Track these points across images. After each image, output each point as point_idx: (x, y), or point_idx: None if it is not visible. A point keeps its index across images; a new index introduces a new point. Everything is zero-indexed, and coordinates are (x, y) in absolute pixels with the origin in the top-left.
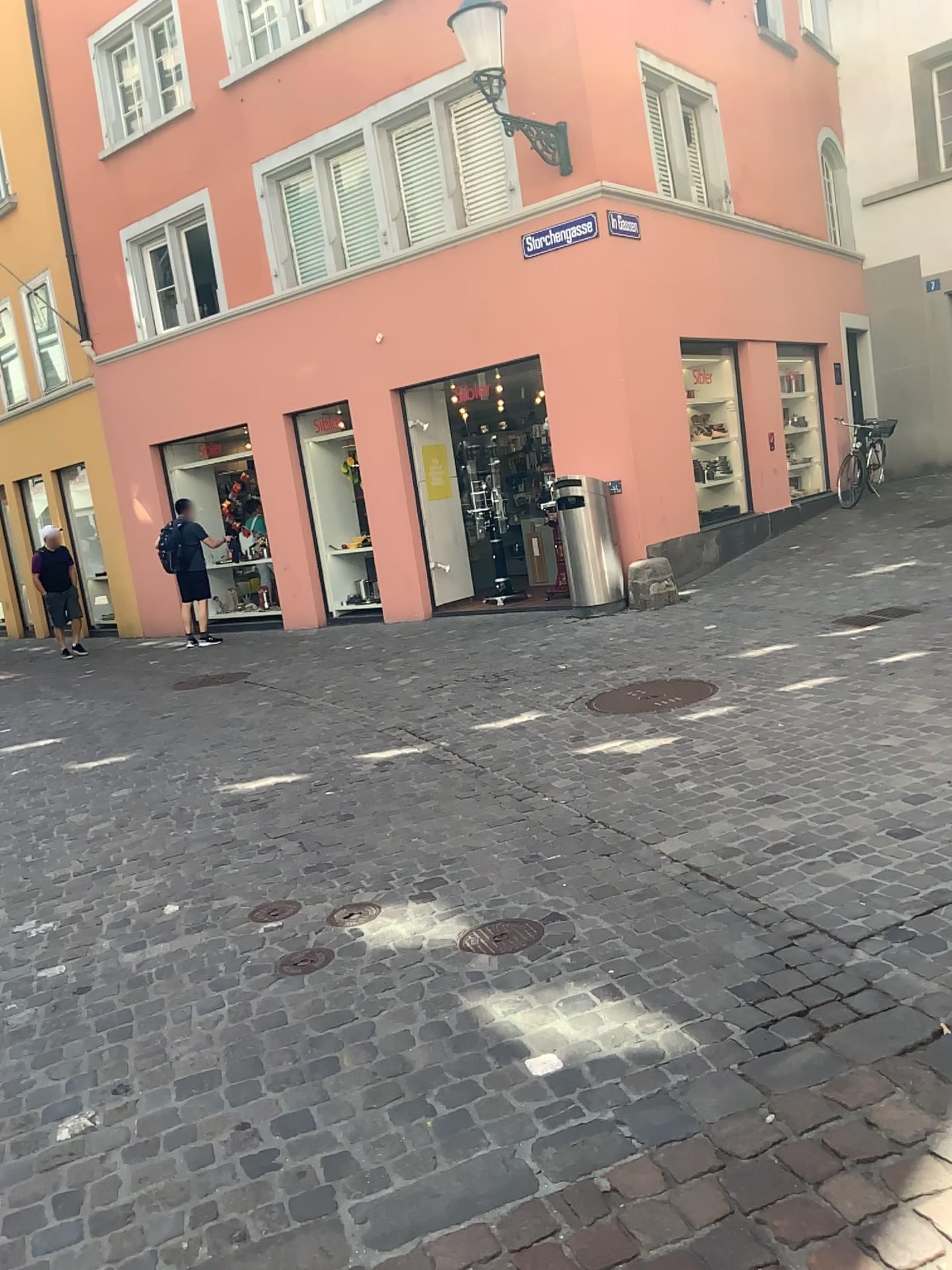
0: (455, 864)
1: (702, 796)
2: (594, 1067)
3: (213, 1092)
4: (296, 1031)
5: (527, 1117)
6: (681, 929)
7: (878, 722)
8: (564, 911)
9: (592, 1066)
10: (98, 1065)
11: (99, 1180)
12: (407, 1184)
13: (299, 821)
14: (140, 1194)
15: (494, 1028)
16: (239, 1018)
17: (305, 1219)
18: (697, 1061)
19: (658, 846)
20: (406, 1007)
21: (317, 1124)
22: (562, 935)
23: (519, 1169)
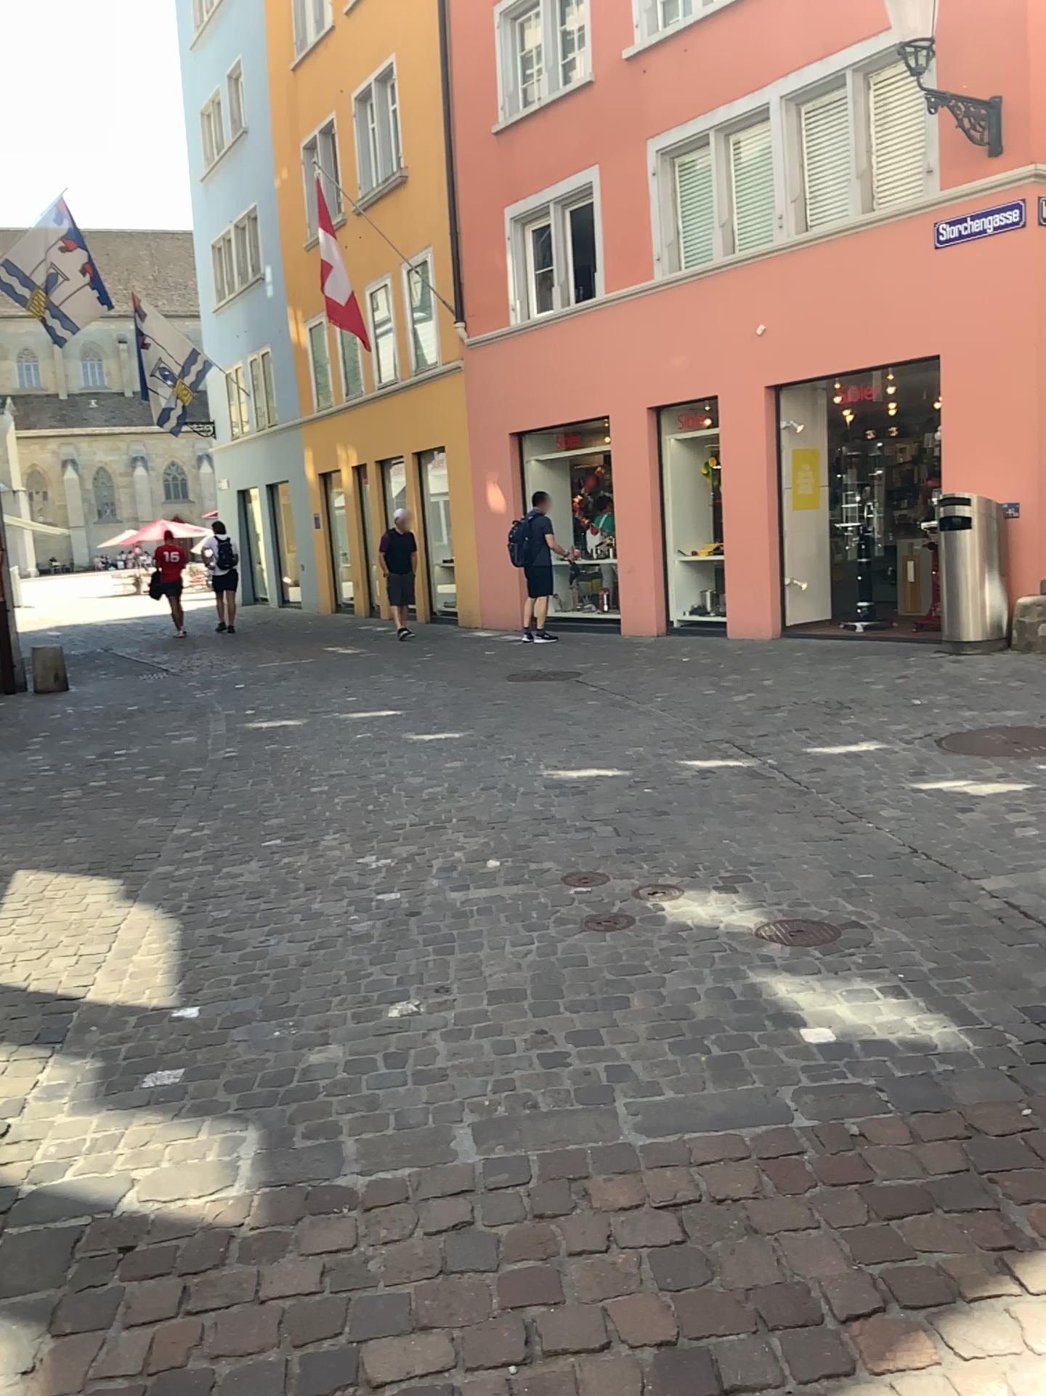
0: (764, 866)
1: (1037, 840)
2: (864, 1043)
3: (519, 1003)
4: (595, 972)
5: (793, 1067)
6: (980, 950)
7: None
8: (864, 919)
9: (863, 1042)
10: (425, 970)
11: (422, 1047)
12: (678, 1094)
13: (618, 809)
14: (454, 1062)
15: (776, 999)
16: (546, 955)
17: (588, 1101)
18: (967, 1055)
19: (976, 878)
20: (698, 970)
21: (605, 1040)
22: (858, 938)
23: (779, 1102)
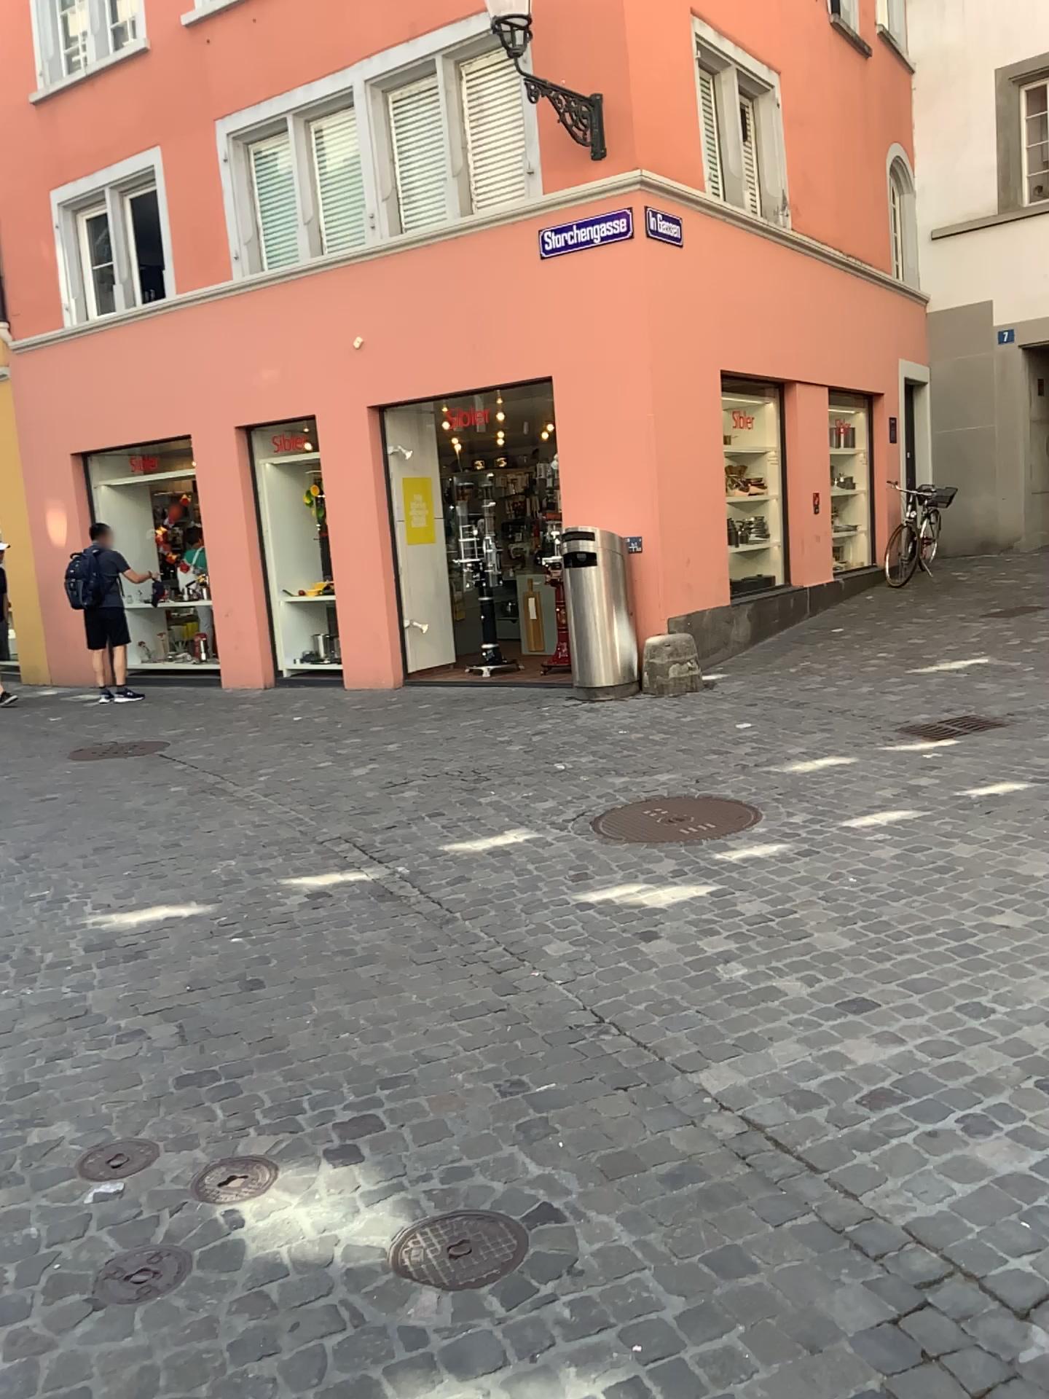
0: (399, 1089)
1: (755, 991)
2: None
3: None
4: None
5: None
6: (745, 1260)
7: (985, 888)
8: (559, 1202)
9: None
10: None
11: None
12: None
13: (187, 986)
14: None
15: None
16: None
17: None
18: None
19: (697, 1079)
20: None
21: None
22: (556, 1256)
23: None
